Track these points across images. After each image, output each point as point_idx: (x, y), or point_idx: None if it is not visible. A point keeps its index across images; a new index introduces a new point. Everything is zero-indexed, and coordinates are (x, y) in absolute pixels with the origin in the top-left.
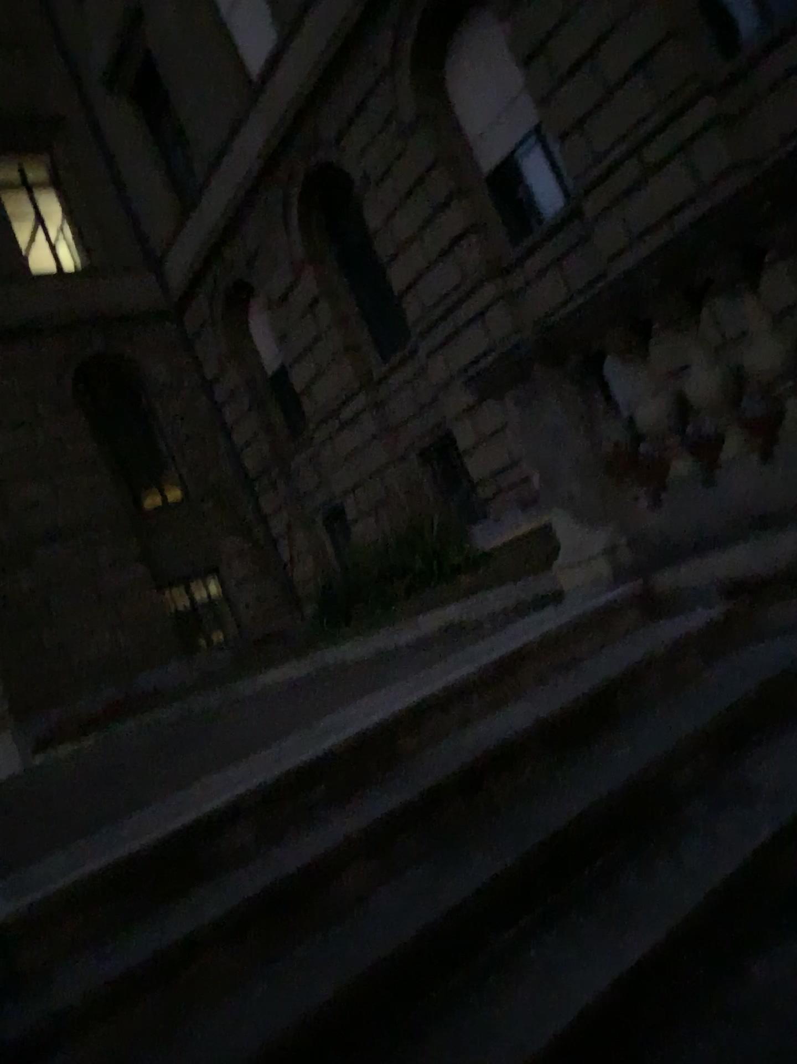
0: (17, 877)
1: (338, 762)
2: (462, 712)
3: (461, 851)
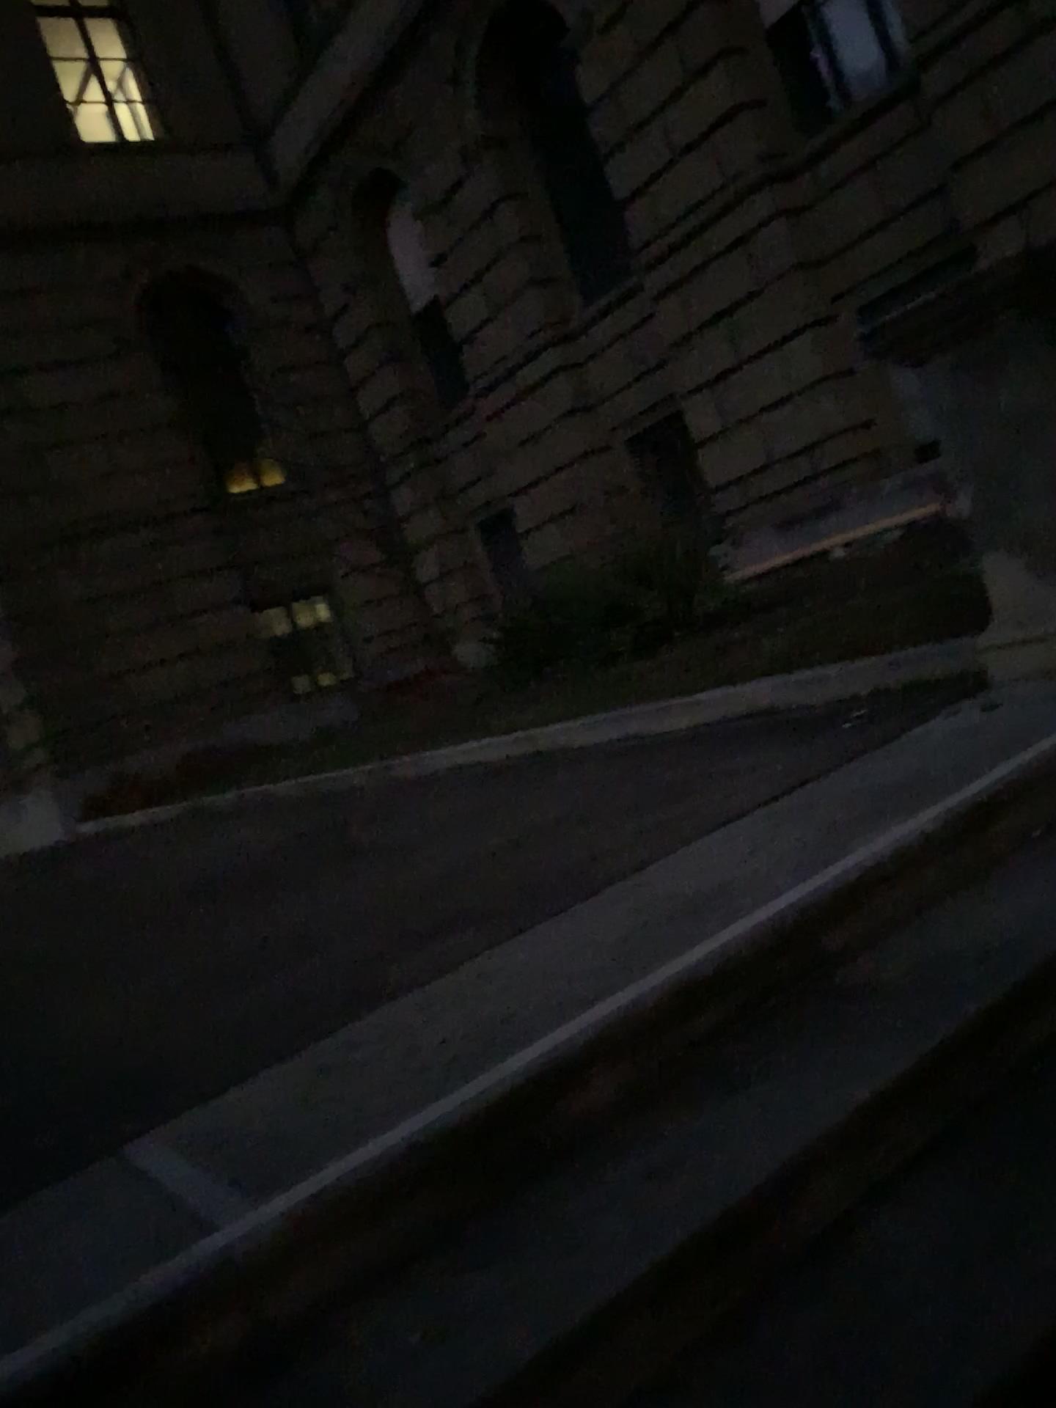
0: (178, 1106)
1: (732, 971)
2: (912, 889)
3: (1012, 1172)
